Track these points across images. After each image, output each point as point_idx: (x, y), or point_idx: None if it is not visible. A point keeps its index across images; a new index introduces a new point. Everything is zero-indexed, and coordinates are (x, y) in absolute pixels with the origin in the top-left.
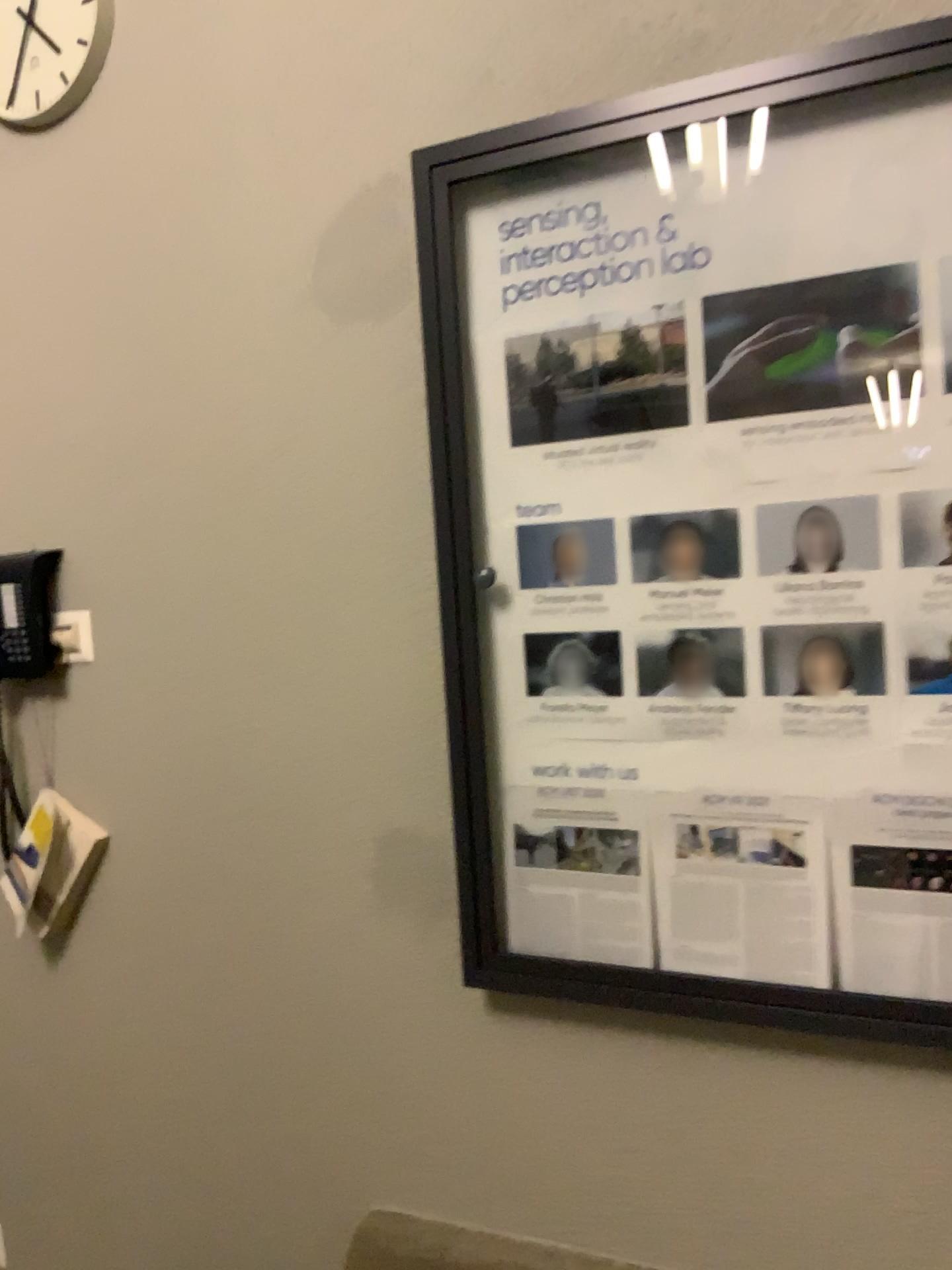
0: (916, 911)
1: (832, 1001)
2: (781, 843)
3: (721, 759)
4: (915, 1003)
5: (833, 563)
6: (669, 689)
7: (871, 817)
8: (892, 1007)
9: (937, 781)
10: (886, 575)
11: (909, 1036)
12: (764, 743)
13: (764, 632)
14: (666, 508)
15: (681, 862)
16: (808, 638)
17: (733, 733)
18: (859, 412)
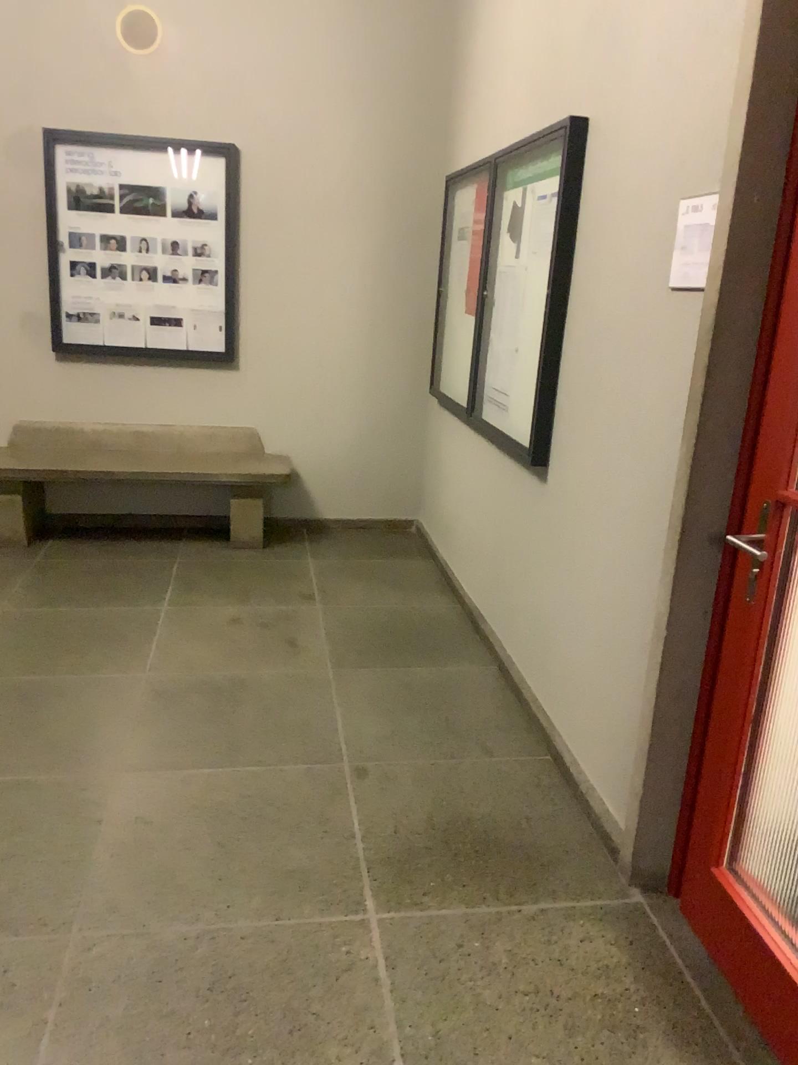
0: (162, 329)
1: (145, 348)
2: (134, 315)
3: (121, 295)
4: (161, 348)
5: (147, 252)
6: (108, 278)
7: (154, 309)
8: (157, 349)
9: (167, 301)
10: (158, 255)
11: (160, 355)
12: (131, 292)
13: (131, 266)
14: (109, 233)
15: (110, 320)
16: (141, 268)
17: (124, 289)
18: (154, 218)
